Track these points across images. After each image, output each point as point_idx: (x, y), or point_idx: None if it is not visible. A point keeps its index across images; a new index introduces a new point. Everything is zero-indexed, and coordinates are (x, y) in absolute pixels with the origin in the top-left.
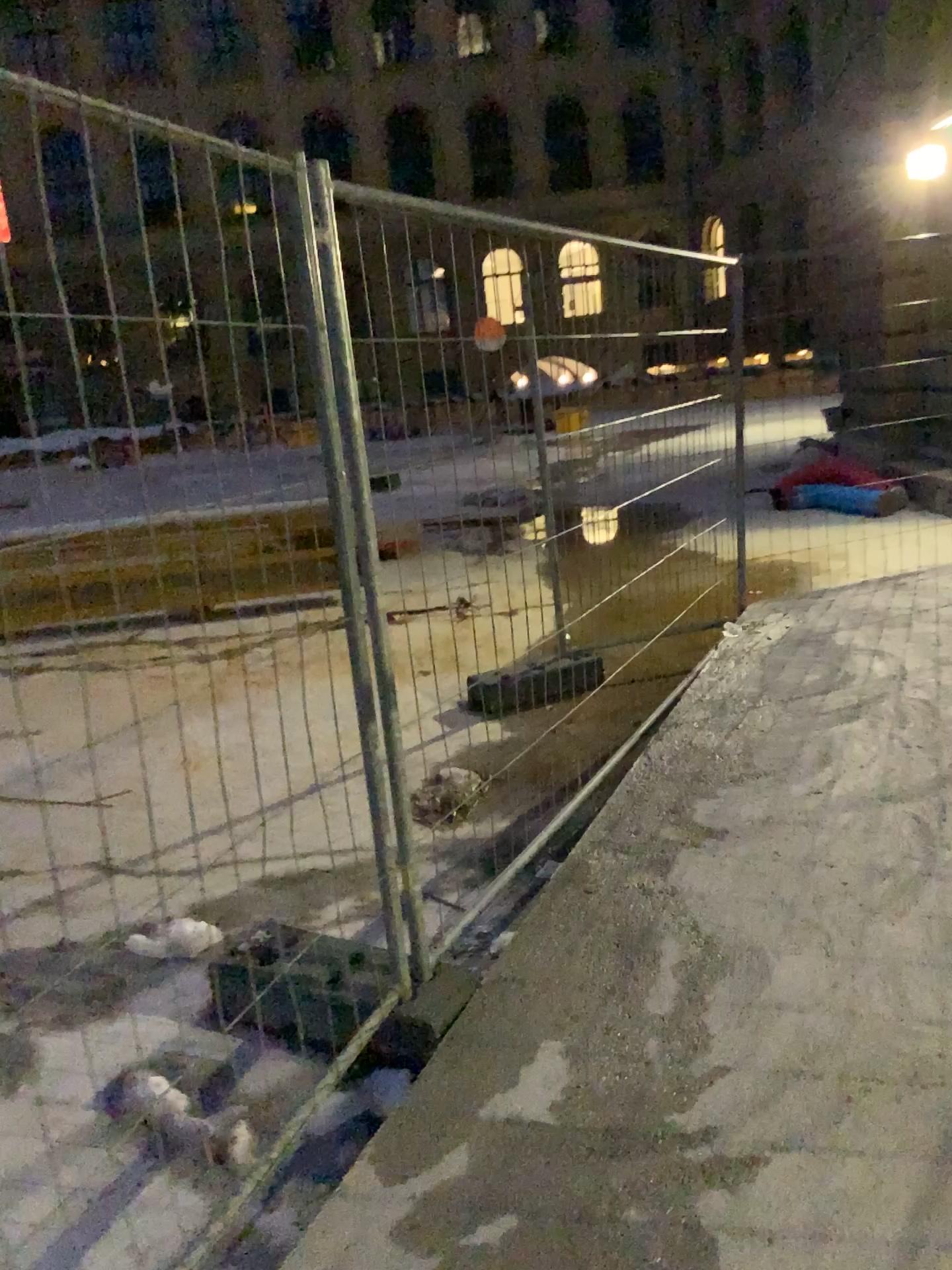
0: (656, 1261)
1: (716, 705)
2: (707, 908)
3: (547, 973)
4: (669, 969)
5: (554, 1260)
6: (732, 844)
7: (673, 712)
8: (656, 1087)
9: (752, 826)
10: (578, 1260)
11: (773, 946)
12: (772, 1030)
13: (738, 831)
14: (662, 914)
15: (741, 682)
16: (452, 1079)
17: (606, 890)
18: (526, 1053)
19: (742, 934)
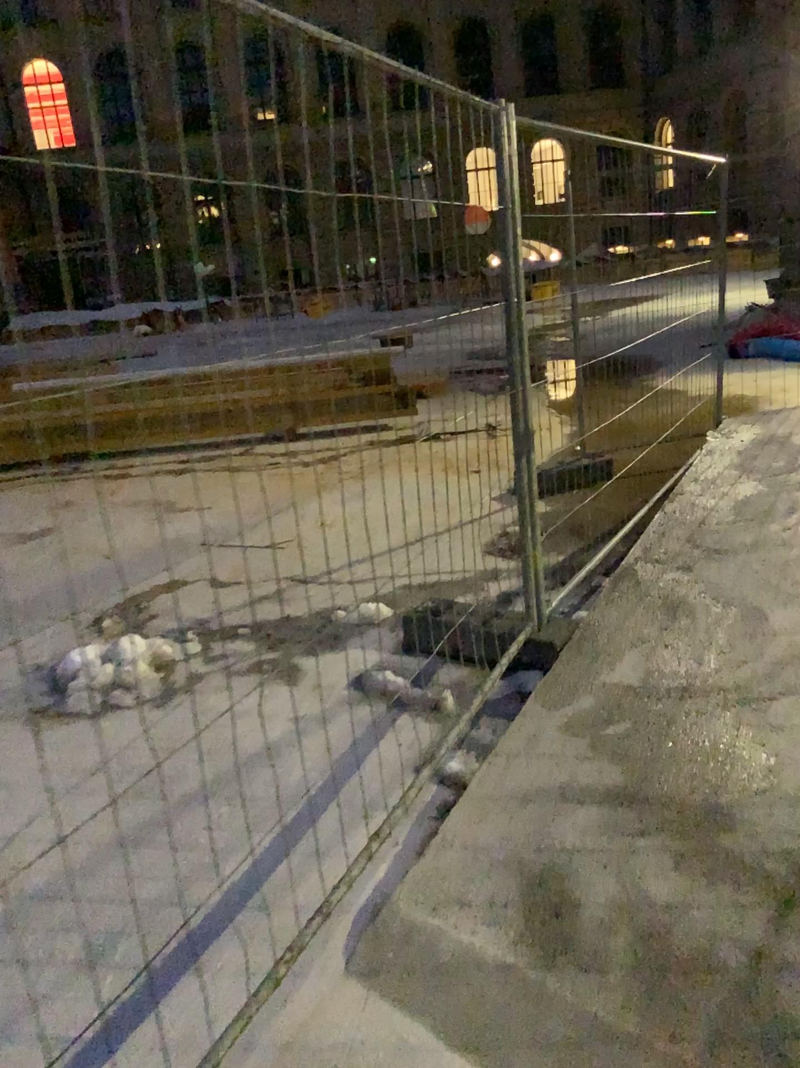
0: (718, 729)
1: (708, 479)
2: (721, 585)
3: (623, 618)
4: (701, 614)
5: (660, 730)
6: (732, 553)
7: (677, 484)
8: (704, 664)
9: (744, 545)
10: (674, 730)
11: (767, 603)
12: (771, 640)
13: (735, 547)
14: (691, 589)
15: (724, 466)
16: (576, 664)
17: (651, 578)
18: (619, 652)
19: (746, 597)
